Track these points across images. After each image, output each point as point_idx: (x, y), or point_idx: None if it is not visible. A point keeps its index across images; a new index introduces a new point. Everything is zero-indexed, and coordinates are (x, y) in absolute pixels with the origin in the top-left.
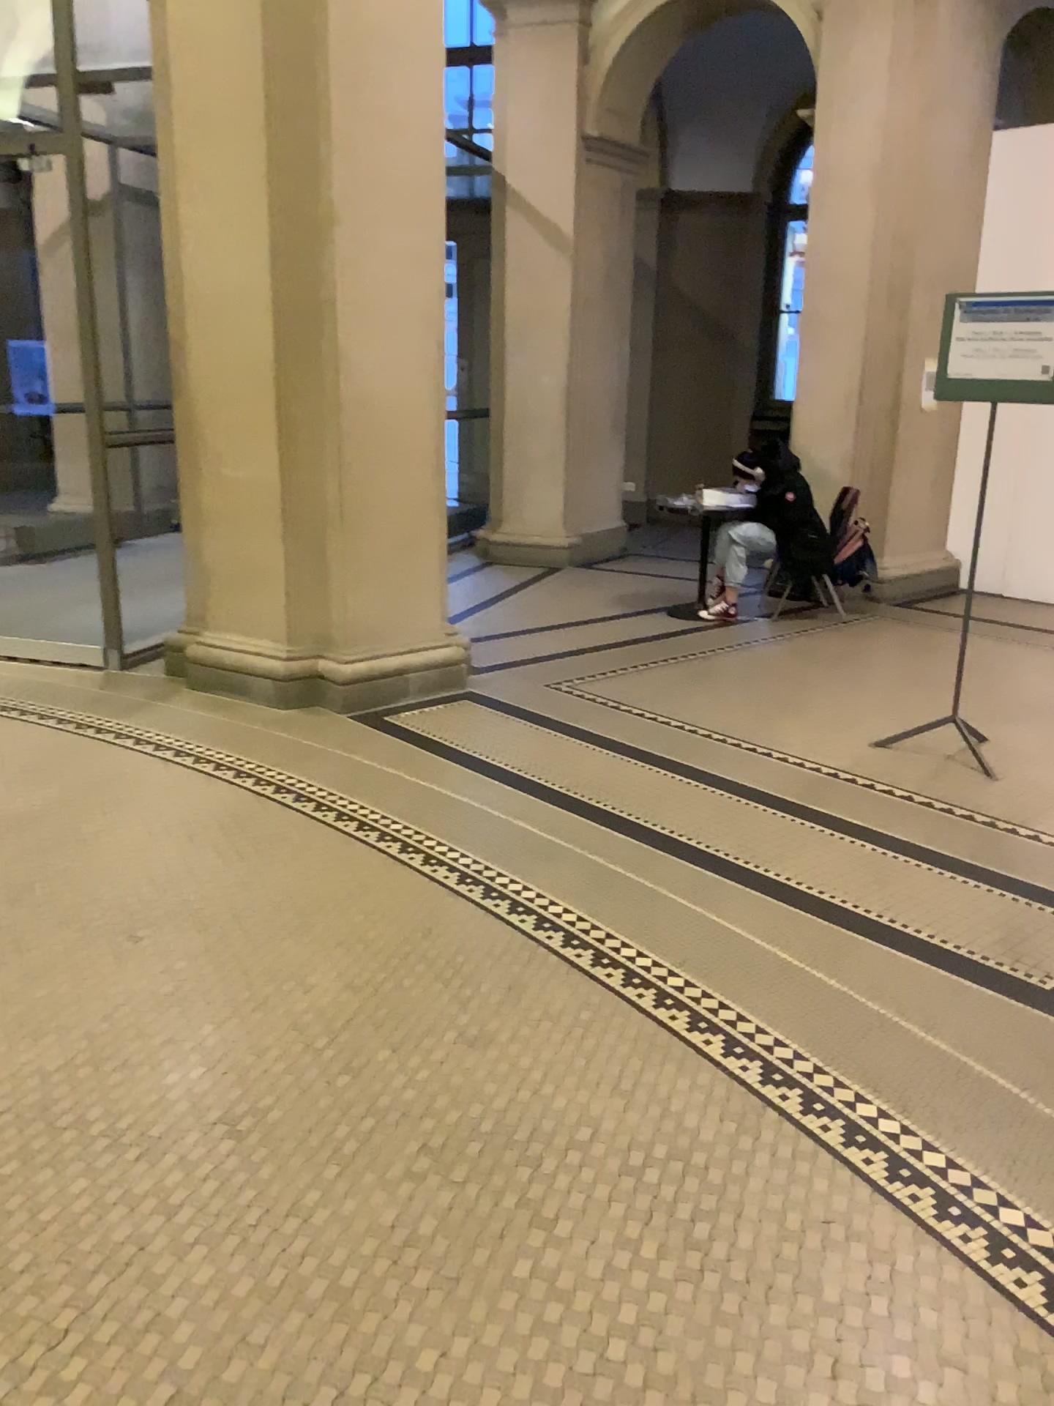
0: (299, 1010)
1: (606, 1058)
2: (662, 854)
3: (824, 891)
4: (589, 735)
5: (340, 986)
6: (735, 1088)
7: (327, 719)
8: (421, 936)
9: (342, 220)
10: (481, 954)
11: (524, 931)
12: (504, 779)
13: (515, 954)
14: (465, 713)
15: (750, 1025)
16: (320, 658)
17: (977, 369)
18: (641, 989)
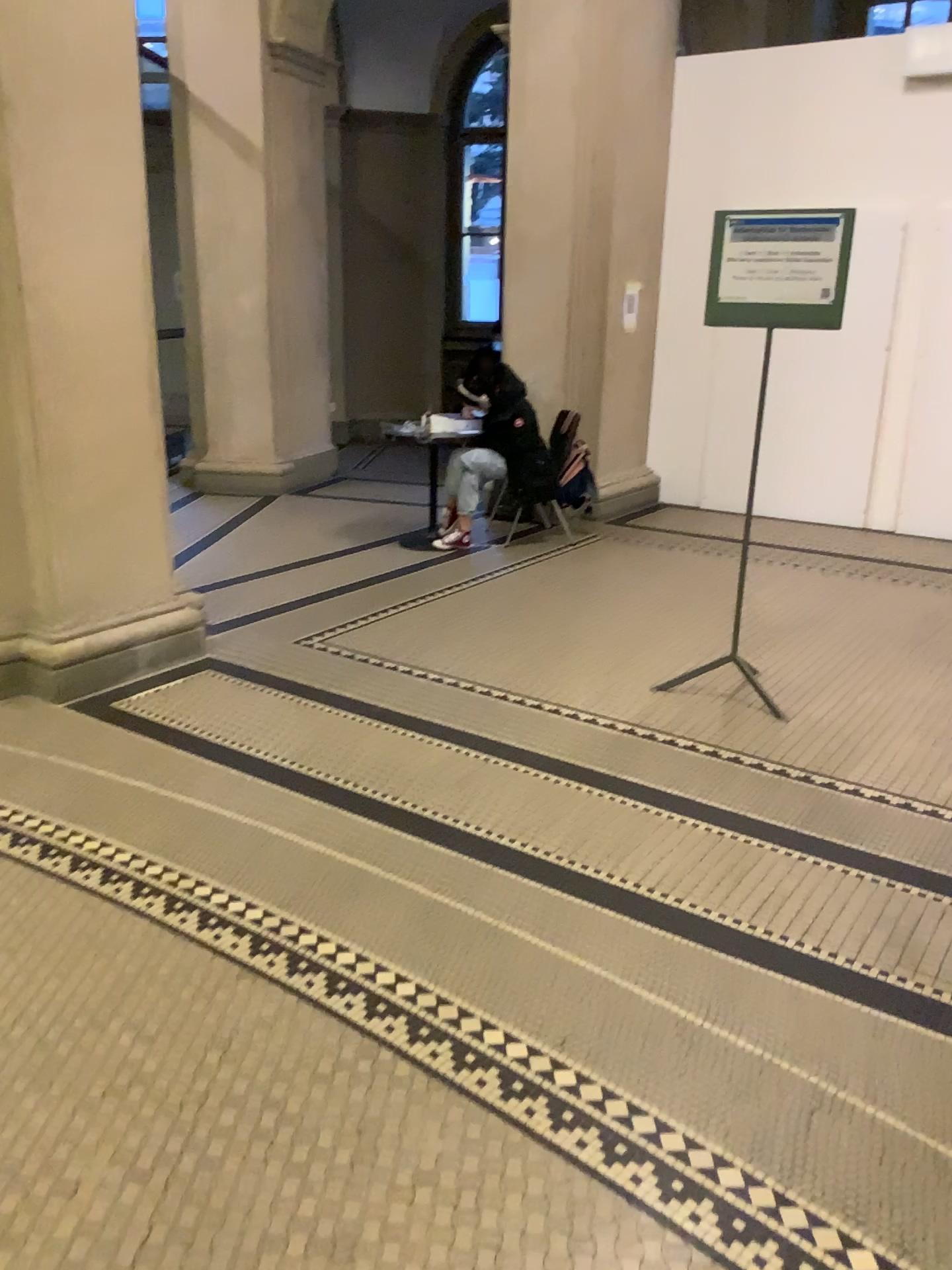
0: (63, 1235)
1: (517, 1242)
2: (486, 868)
3: (682, 901)
4: (358, 706)
5: (119, 1175)
6: (699, 1266)
7: (42, 712)
8: (219, 1052)
9: (14, 105)
10: (306, 1073)
11: (353, 1020)
12: (276, 781)
13: (350, 1065)
14: (210, 689)
15: (676, 1139)
16: (26, 637)
17: (753, 291)
18: (527, 1100)
